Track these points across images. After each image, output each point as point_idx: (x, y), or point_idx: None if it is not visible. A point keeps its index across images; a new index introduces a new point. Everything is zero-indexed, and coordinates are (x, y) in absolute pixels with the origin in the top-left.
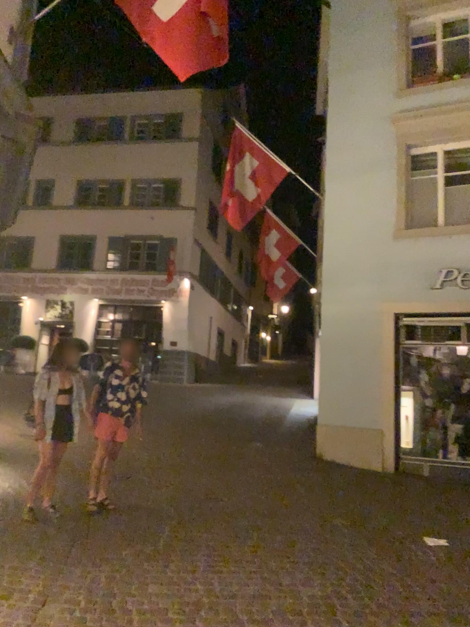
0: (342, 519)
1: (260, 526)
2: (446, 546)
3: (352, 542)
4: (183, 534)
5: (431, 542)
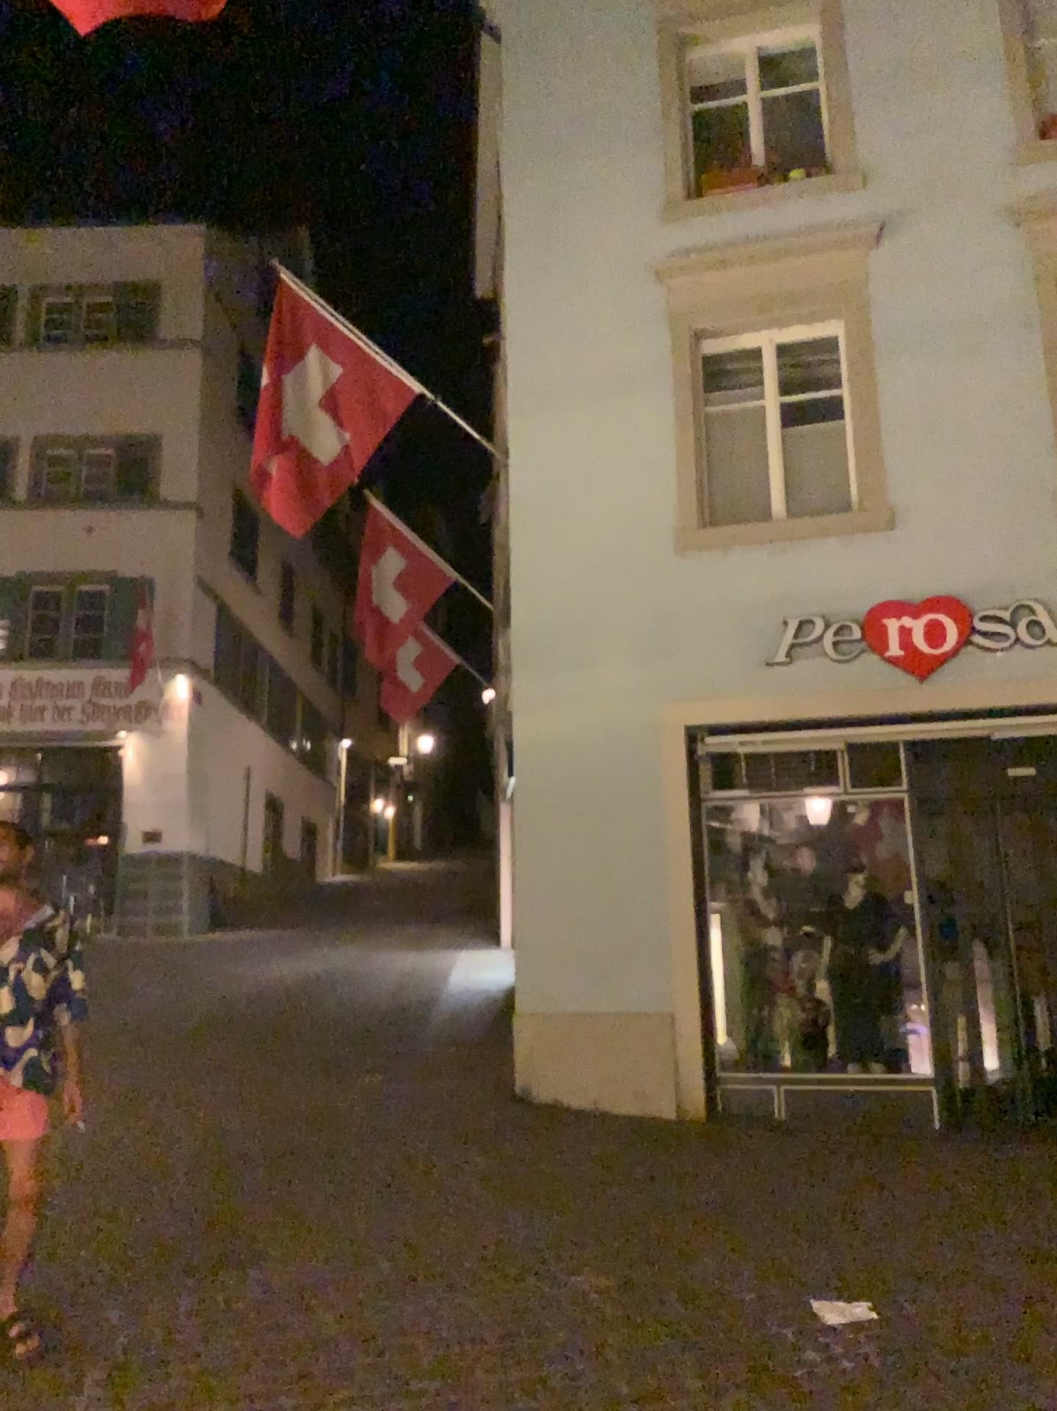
0: (595, 1277)
1: (371, 1333)
2: (874, 1329)
3: (628, 1351)
4: (135, 1399)
5: (836, 1322)
